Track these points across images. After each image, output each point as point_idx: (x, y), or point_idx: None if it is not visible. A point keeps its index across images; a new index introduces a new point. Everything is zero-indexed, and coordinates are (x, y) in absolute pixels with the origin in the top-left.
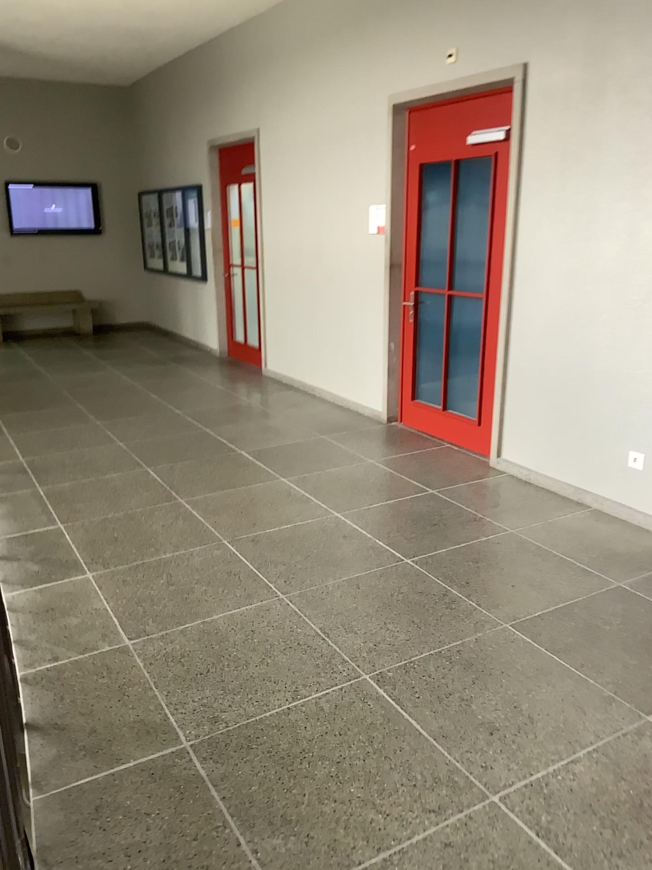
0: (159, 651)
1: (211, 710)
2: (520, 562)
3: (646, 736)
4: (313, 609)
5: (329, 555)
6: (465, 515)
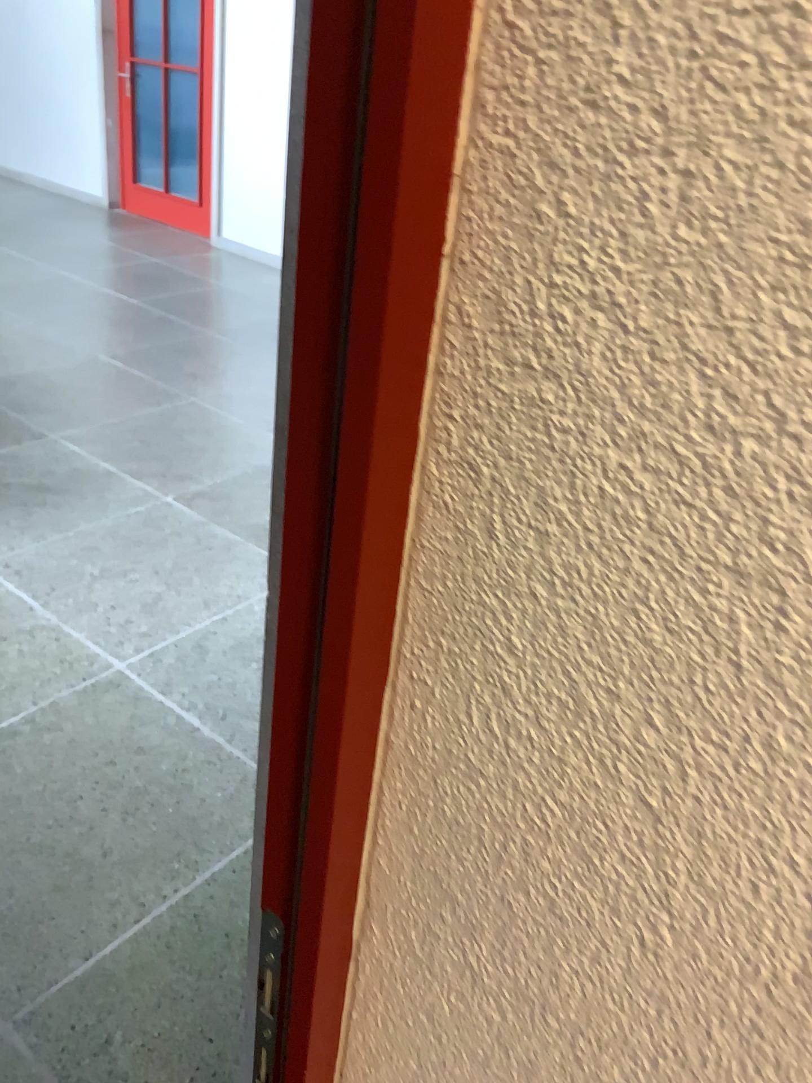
0: None
1: None
2: (229, 302)
3: None
4: (53, 325)
5: (63, 297)
6: (186, 276)
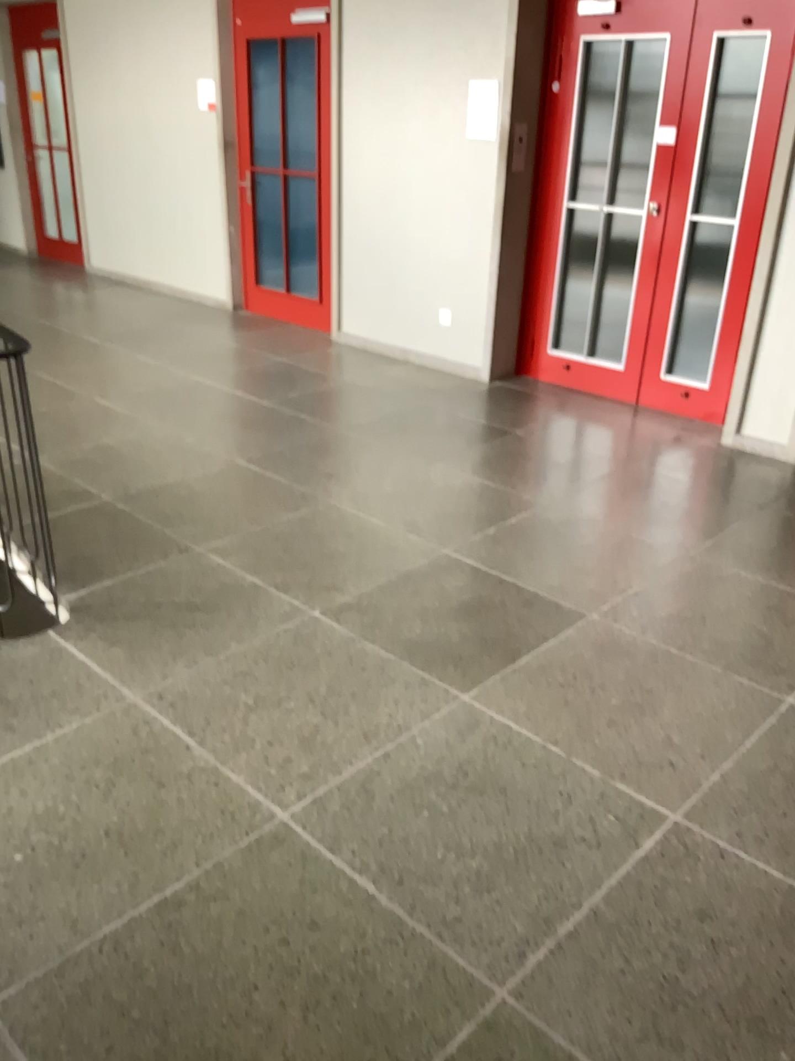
0: (66, 458)
1: (122, 482)
2: (354, 396)
3: (432, 469)
4: (188, 430)
5: (195, 400)
6: (310, 371)
